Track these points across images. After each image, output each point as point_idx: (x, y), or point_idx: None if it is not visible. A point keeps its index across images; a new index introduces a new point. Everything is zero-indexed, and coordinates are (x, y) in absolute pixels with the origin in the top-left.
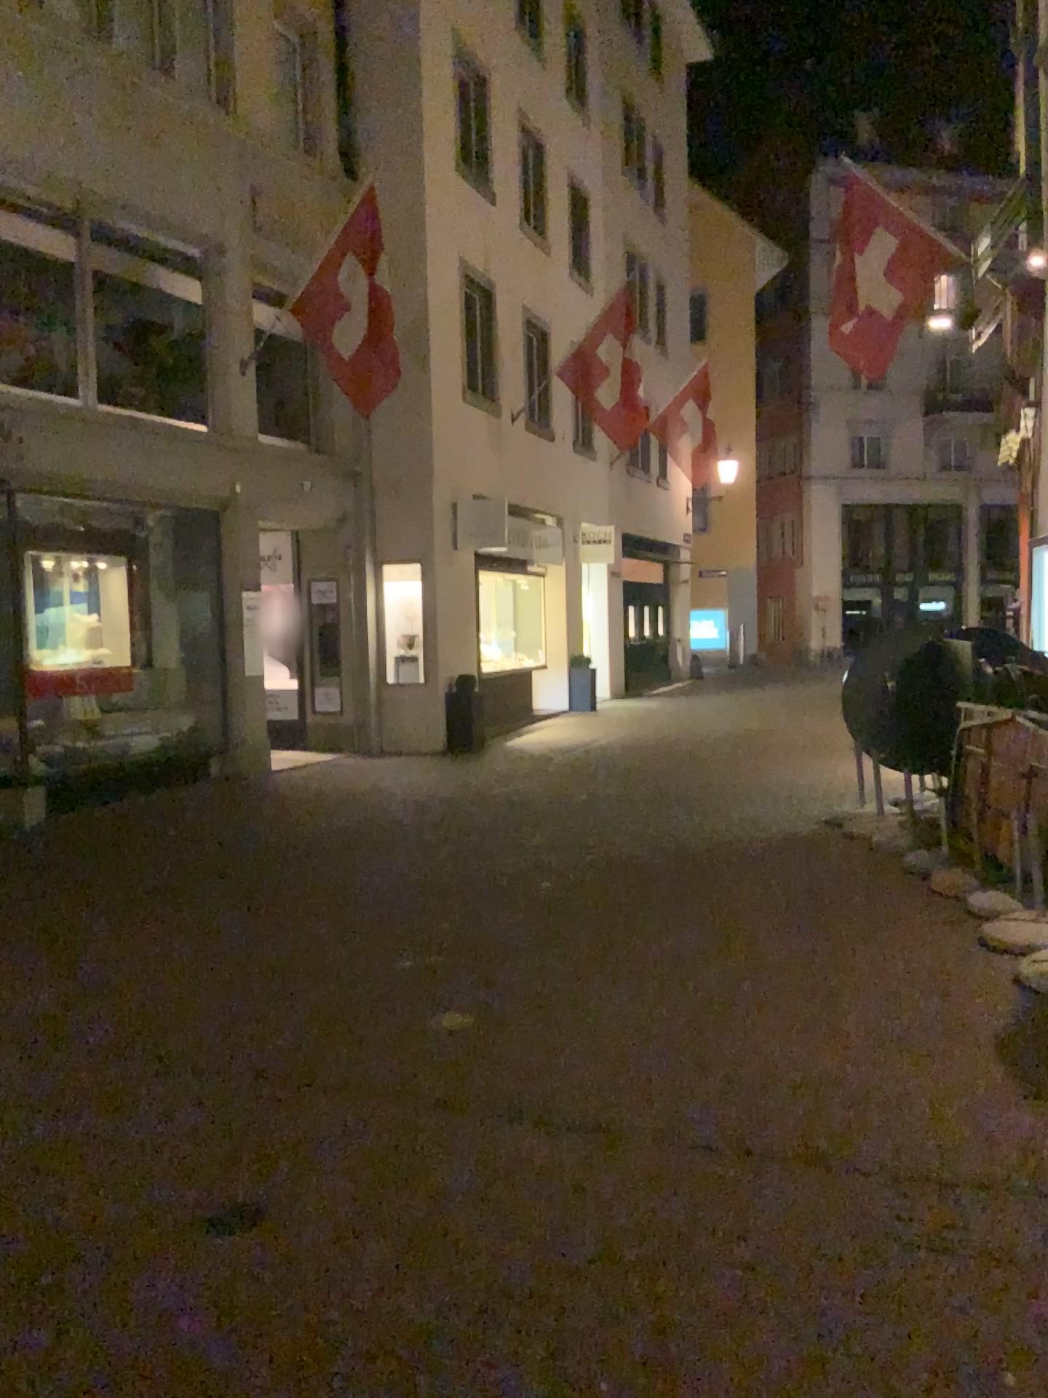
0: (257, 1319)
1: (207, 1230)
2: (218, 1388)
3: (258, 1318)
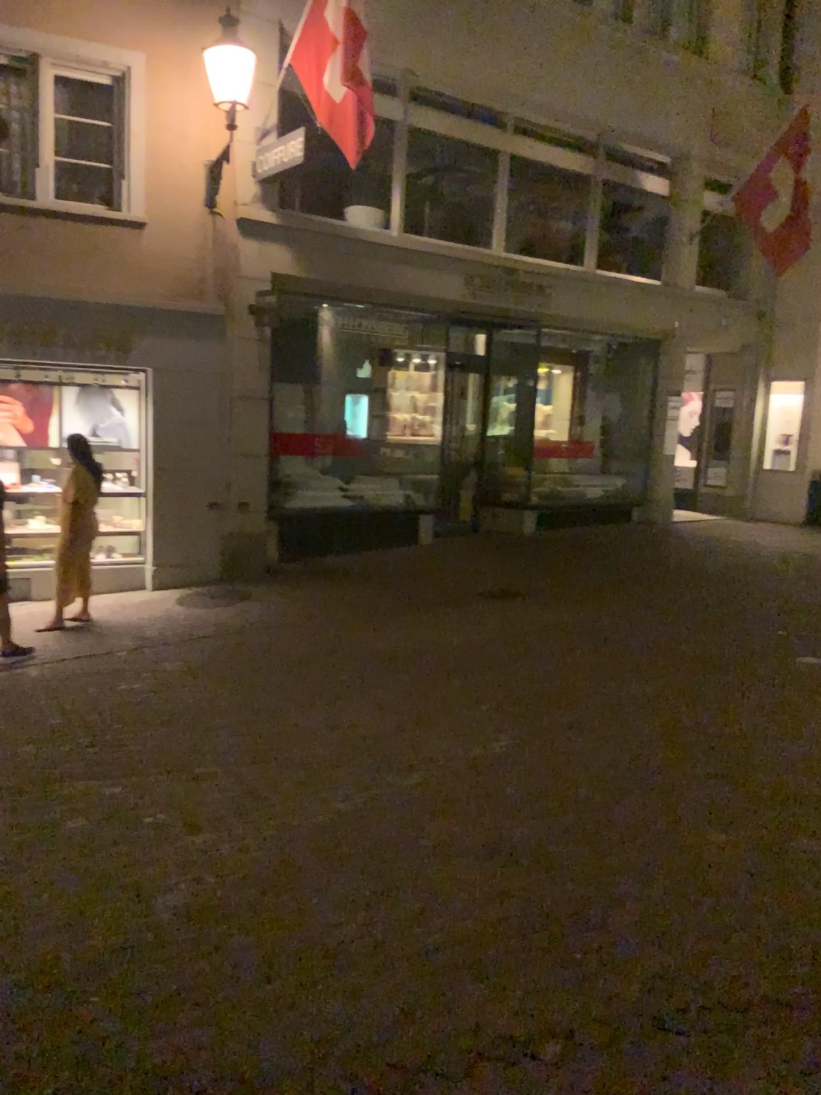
0: (717, 735)
1: (686, 706)
2: (703, 749)
3: (717, 734)
